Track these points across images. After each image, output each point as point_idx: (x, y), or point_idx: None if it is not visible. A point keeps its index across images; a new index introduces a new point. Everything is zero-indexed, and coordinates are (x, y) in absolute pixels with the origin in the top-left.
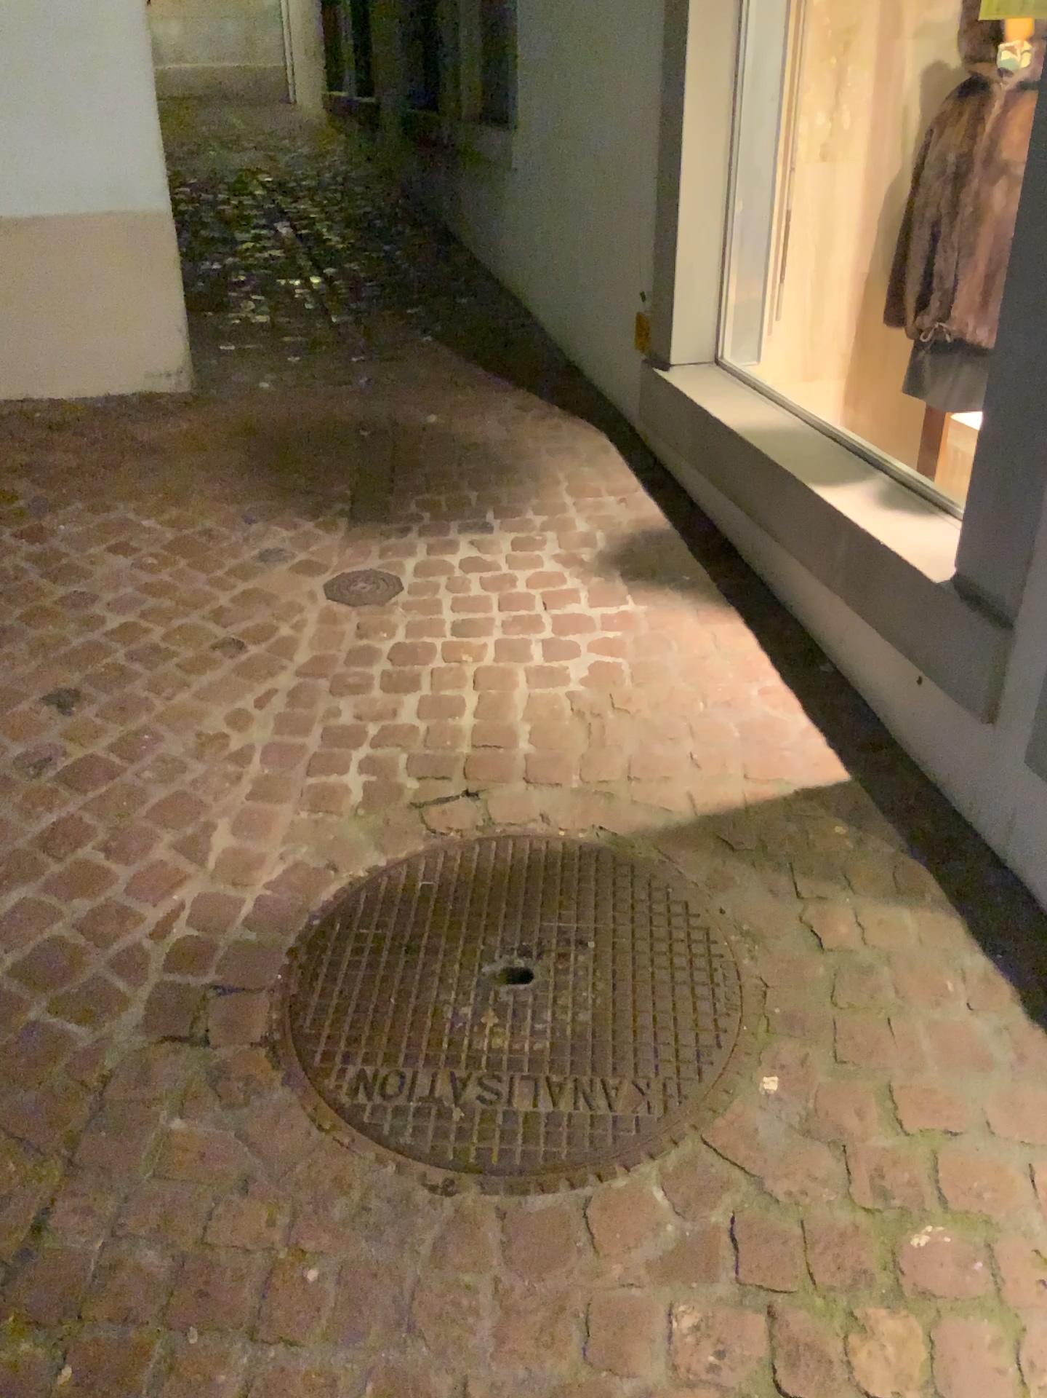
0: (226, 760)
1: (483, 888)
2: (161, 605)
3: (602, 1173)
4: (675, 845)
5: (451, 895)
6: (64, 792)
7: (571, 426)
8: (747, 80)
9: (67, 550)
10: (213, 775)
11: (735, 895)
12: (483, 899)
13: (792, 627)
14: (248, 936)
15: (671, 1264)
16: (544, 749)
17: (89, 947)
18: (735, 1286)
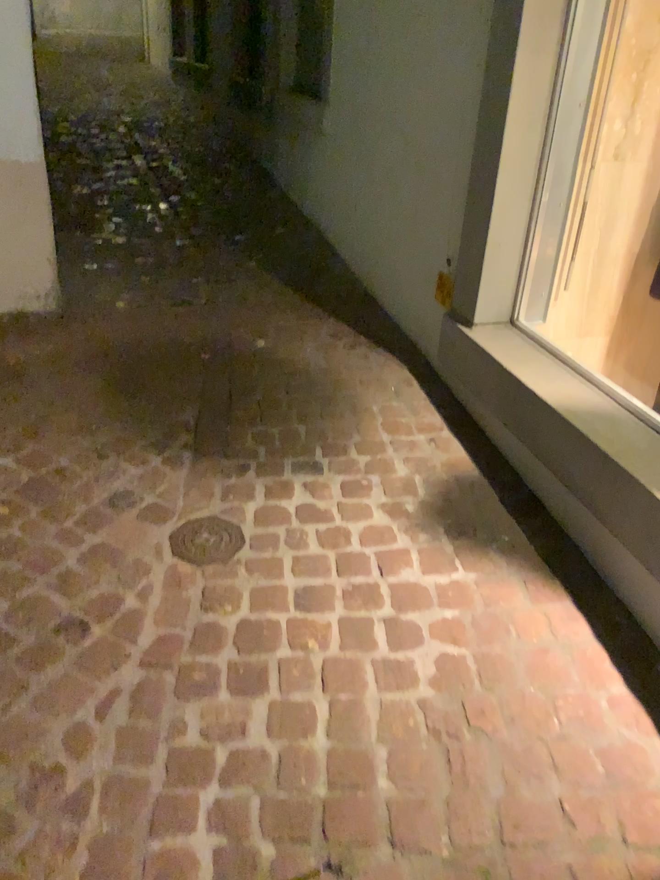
0: (62, 815)
1: None
2: (12, 568)
3: None
4: None
5: None
6: None
7: (382, 358)
8: (568, 89)
9: None
10: (47, 845)
11: None
12: None
13: (624, 616)
14: None
15: None
16: (408, 794)
17: None
18: None
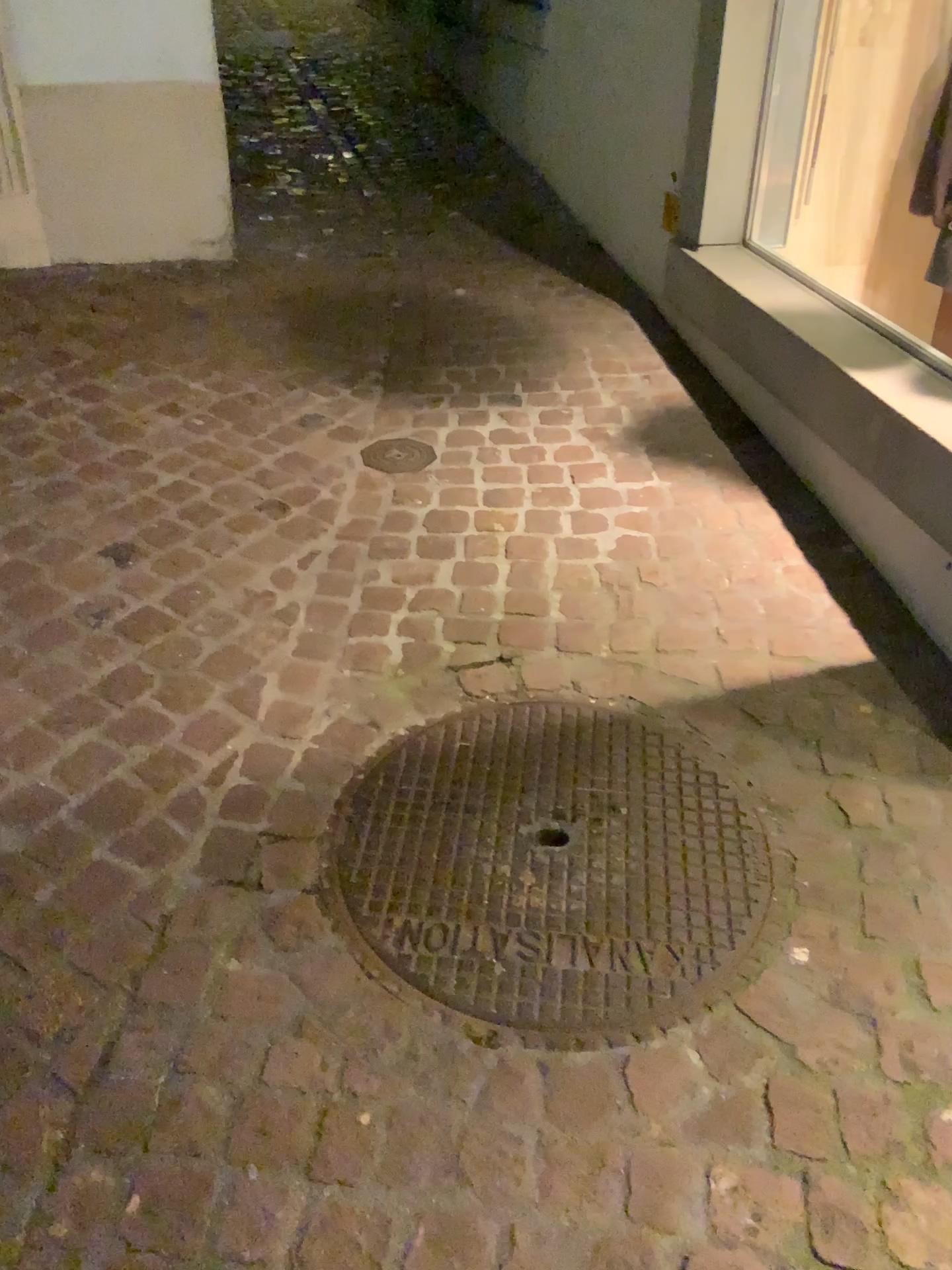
0: (274, 616)
1: (519, 751)
2: (214, 465)
3: (633, 1036)
4: (704, 719)
5: (488, 756)
6: (123, 640)
7: (603, 307)
8: None
9: (127, 409)
10: (263, 630)
11: (762, 771)
12: (519, 762)
13: (819, 511)
14: (294, 786)
15: (702, 1129)
16: (577, 618)
17: (147, 789)
18: (764, 1155)
